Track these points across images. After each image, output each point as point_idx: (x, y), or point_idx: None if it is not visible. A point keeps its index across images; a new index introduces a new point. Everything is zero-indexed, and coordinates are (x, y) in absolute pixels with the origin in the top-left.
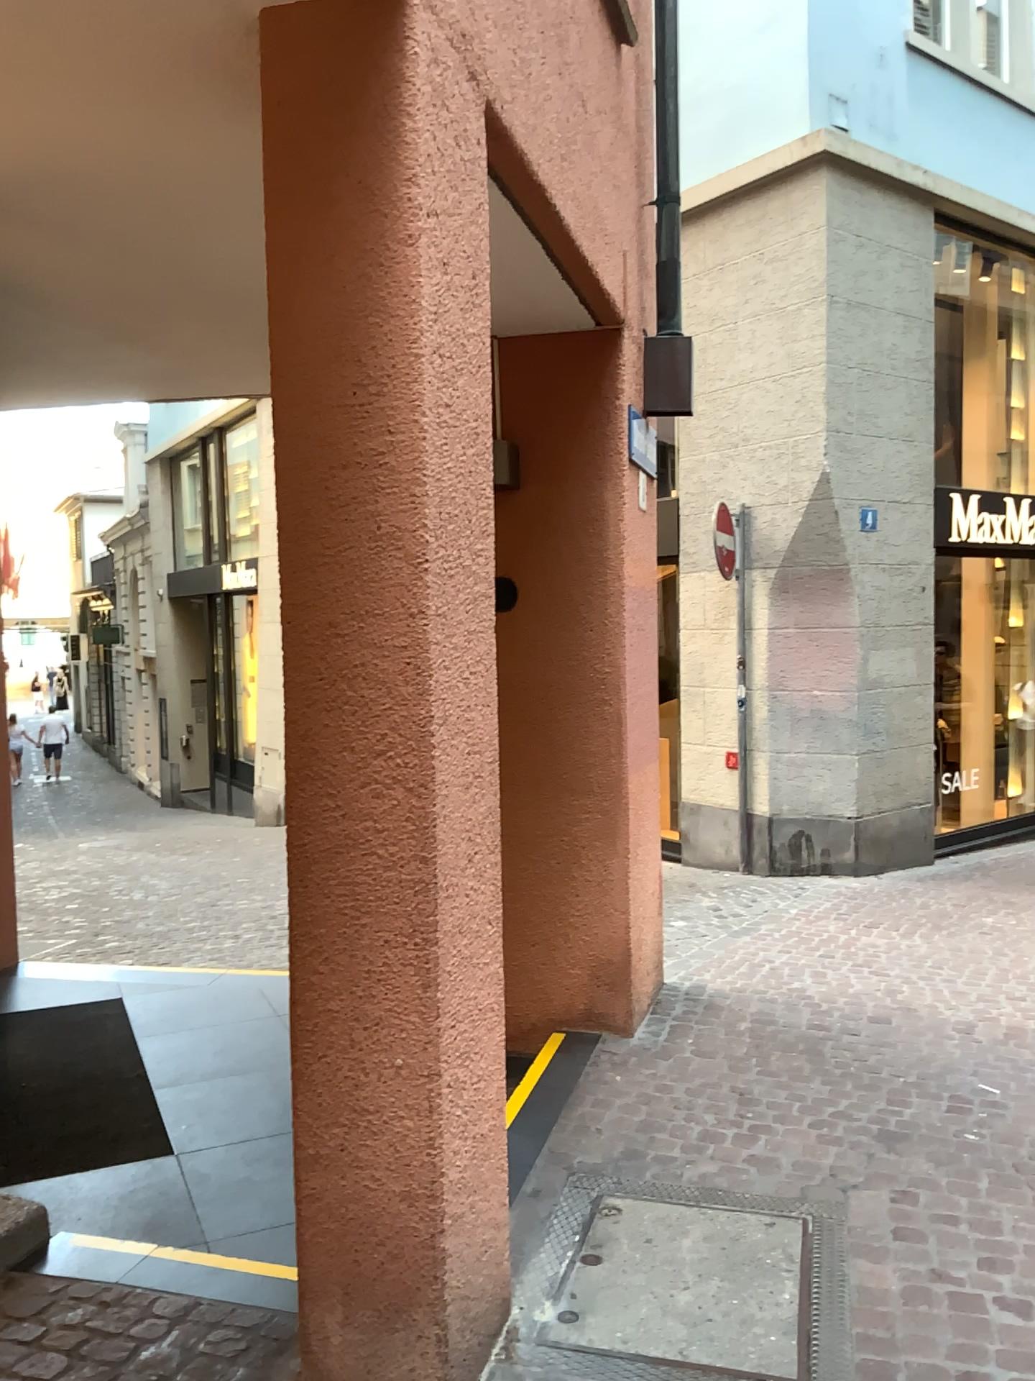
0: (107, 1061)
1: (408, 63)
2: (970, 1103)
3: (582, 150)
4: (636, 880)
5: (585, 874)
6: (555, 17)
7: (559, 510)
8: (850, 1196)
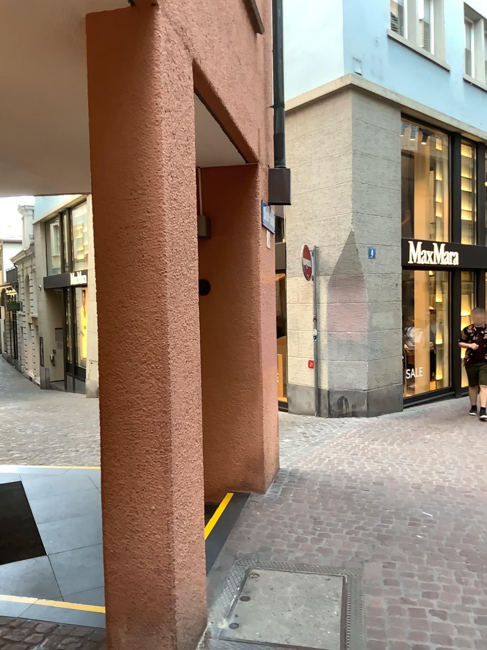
0: (13, 511)
1: (156, 42)
2: (419, 520)
3: (239, 82)
4: (266, 420)
5: (242, 418)
6: (226, 21)
7: (229, 248)
8: (364, 565)
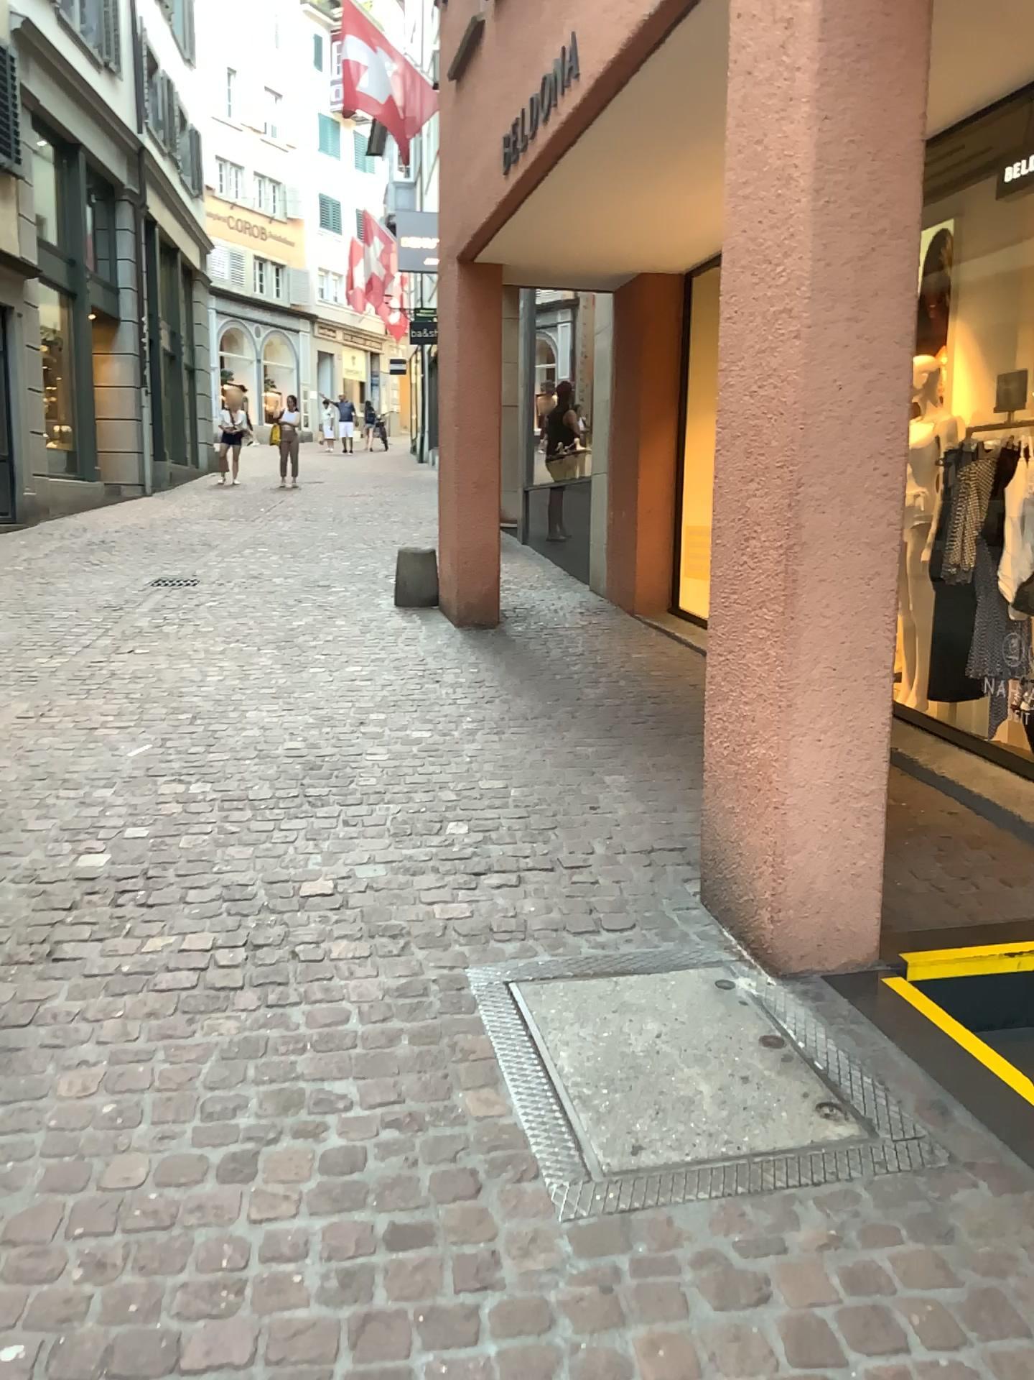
0: None
1: None
2: None
3: None
4: None
5: None
6: None
7: None
8: (555, 1234)
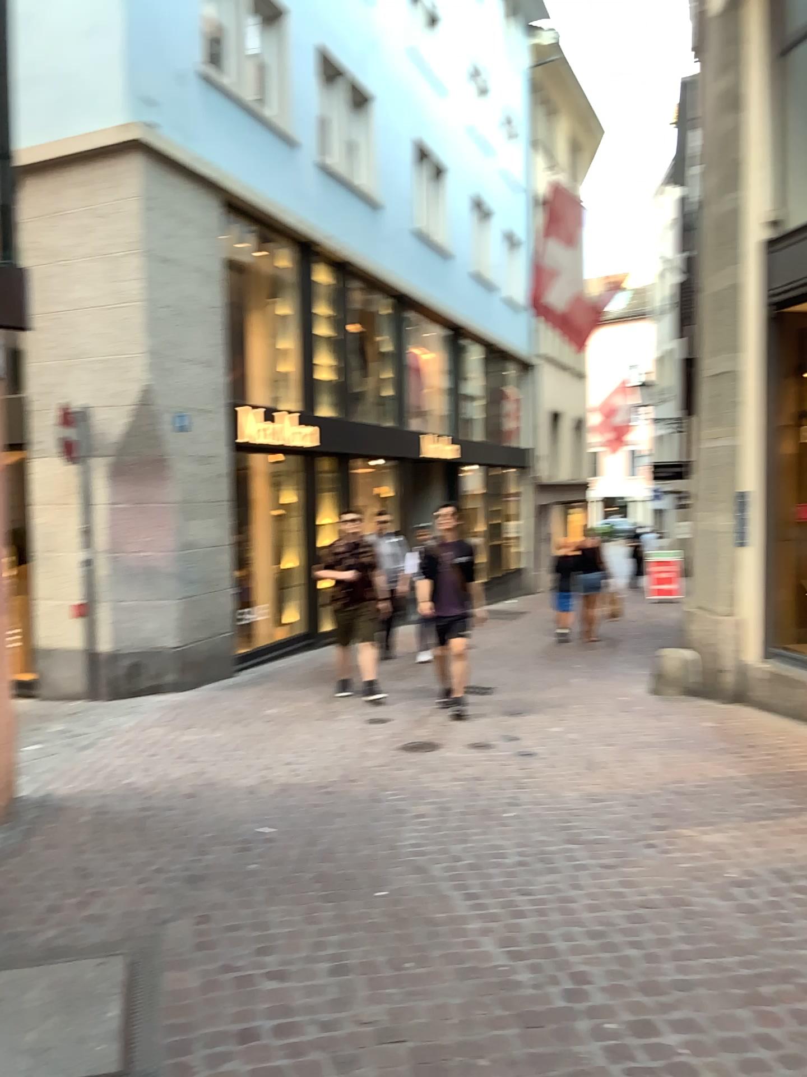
0: None
1: None
2: (253, 843)
3: None
4: None
5: None
6: None
7: None
8: (165, 928)
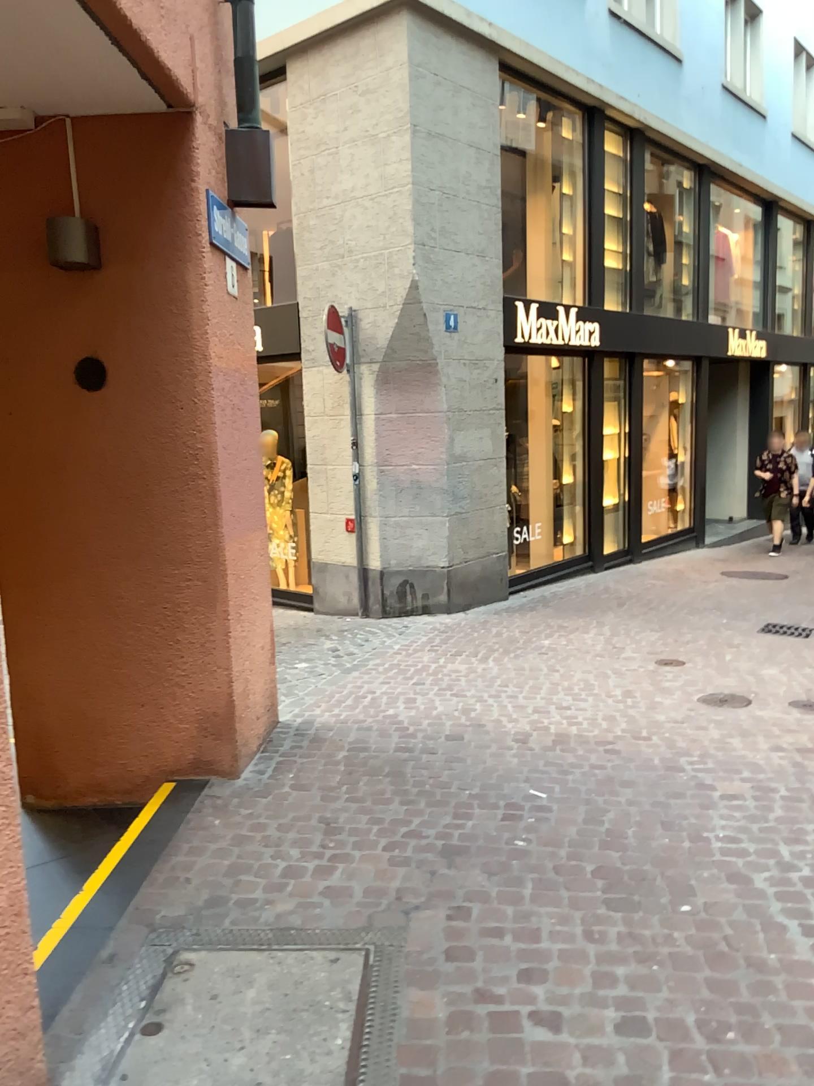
0: None
1: None
2: (522, 810)
3: None
4: (236, 638)
5: (187, 636)
6: None
7: (144, 294)
8: (411, 919)
